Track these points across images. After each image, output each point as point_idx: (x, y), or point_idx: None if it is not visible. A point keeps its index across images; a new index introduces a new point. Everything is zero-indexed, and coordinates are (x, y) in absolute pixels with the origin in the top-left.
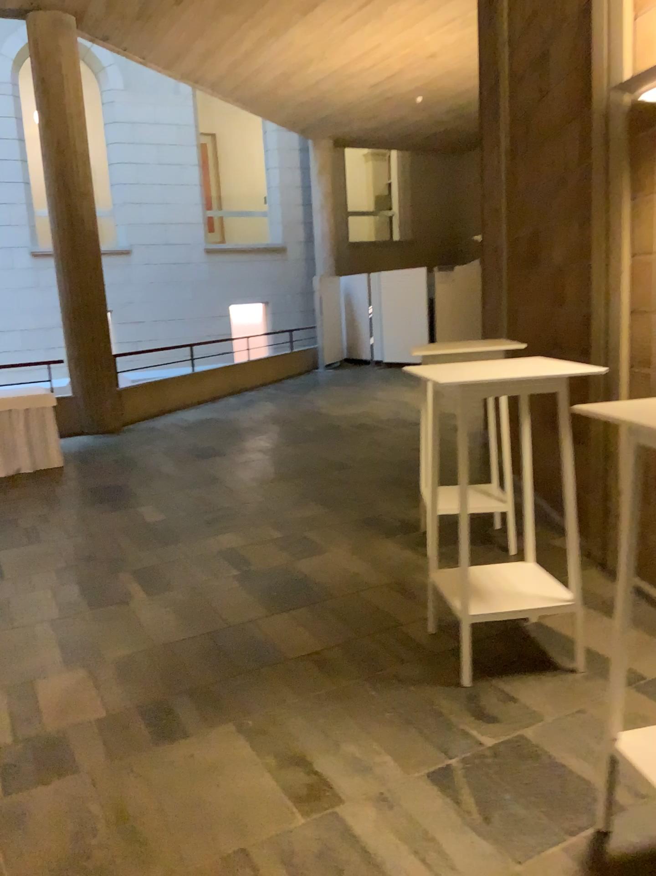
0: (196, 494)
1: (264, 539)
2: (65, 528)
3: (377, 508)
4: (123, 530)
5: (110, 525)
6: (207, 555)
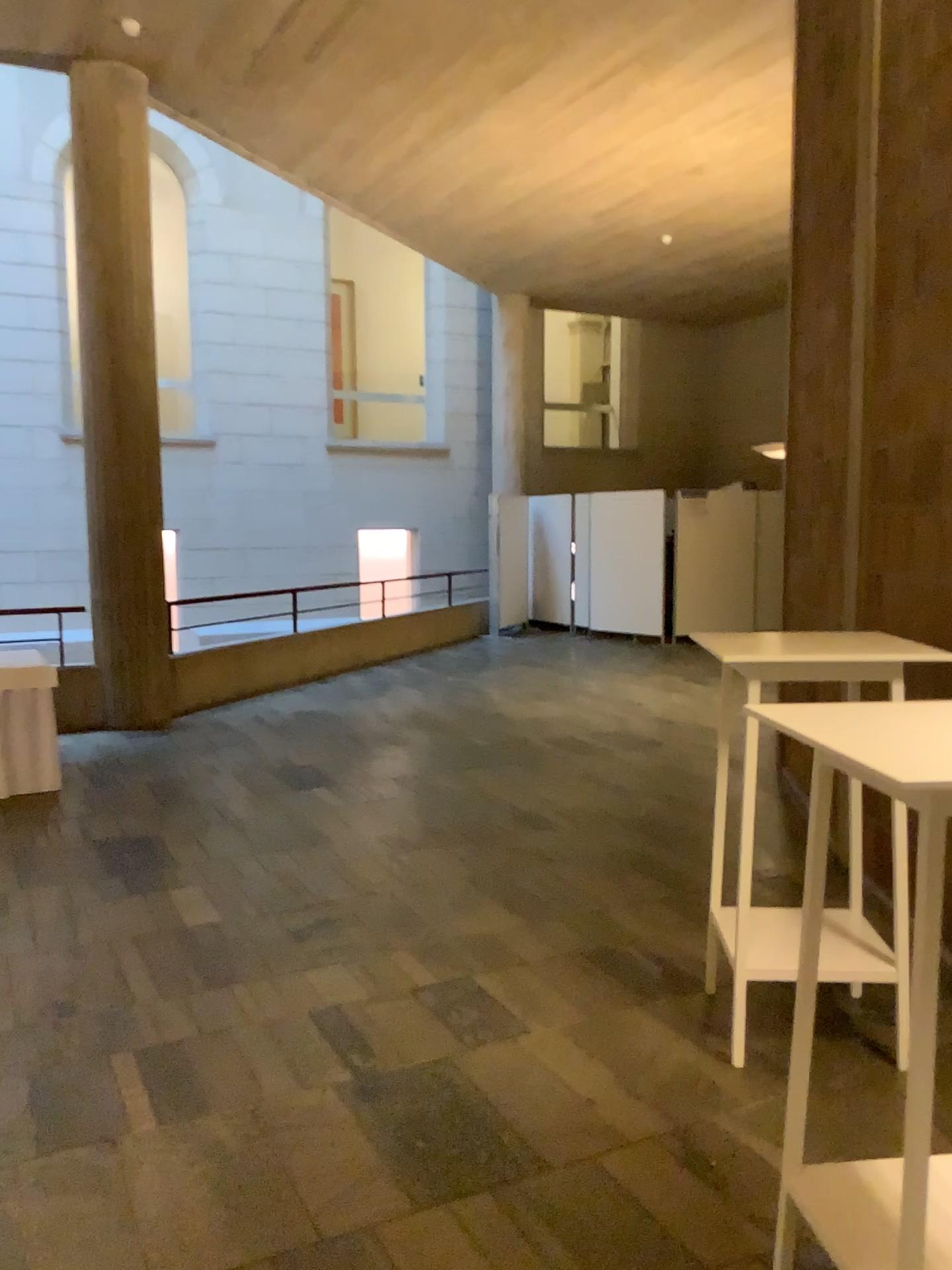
0: (278, 872)
1: (401, 993)
2: (26, 934)
3: (616, 934)
4: (134, 946)
5: (113, 933)
6: (289, 1029)
